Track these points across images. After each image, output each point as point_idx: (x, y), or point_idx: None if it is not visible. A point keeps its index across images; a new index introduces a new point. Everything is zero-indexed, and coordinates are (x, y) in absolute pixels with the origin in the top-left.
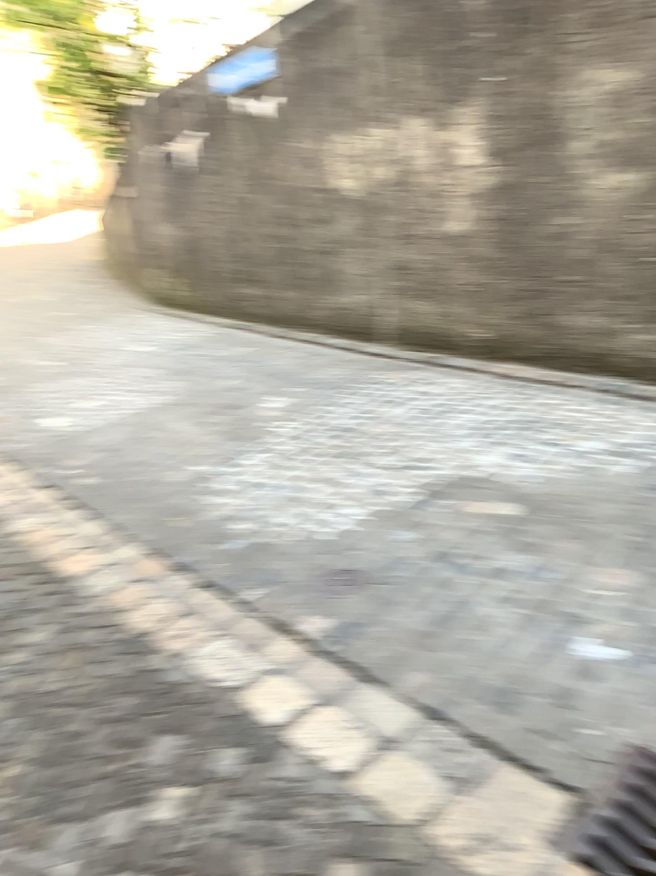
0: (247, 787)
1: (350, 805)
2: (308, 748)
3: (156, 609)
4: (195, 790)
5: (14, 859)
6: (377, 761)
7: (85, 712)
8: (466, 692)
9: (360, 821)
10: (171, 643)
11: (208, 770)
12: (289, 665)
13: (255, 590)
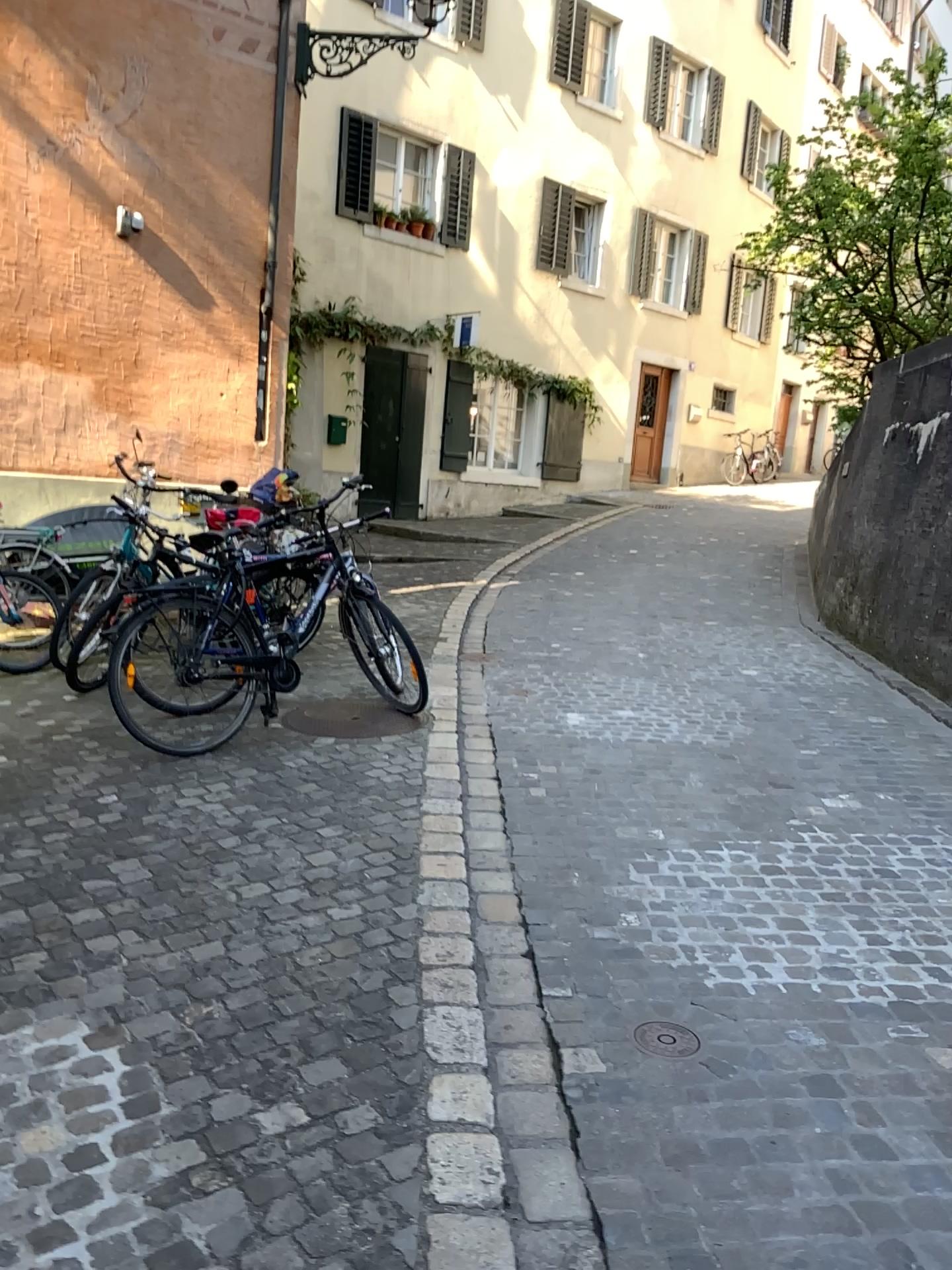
0: (345, 1147)
1: (405, 1227)
2: (431, 1155)
3: (451, 947)
4: (307, 1119)
5: (145, 1076)
6: (477, 1214)
7: (301, 999)
8: (653, 1224)
9: (395, 1245)
10: (430, 985)
11: (332, 1111)
12: (509, 1074)
13: (563, 986)
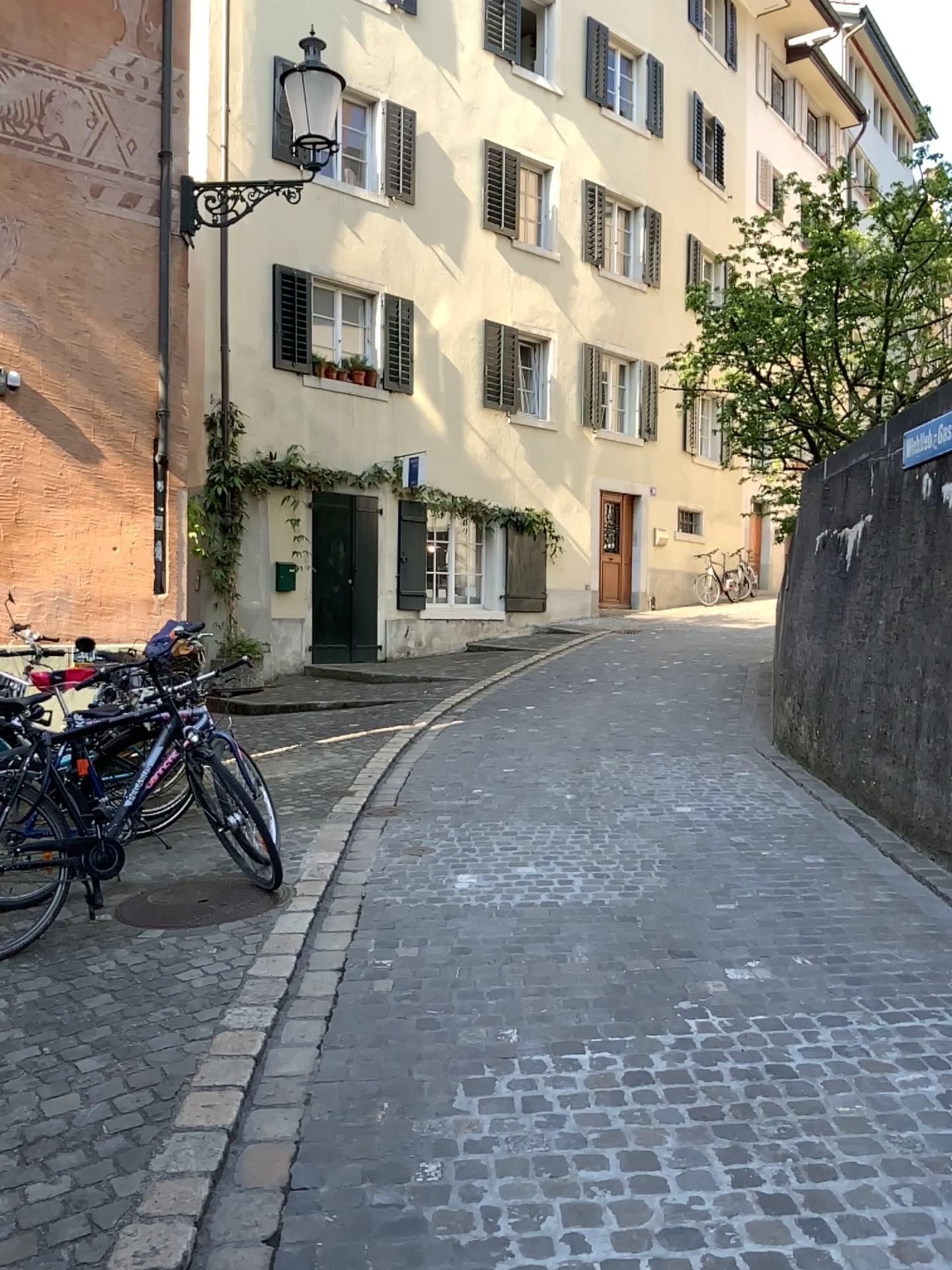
0: None
1: None
2: None
3: (162, 1239)
4: None
5: None
6: None
7: None
8: None
9: None
10: None
11: None
12: None
13: None
